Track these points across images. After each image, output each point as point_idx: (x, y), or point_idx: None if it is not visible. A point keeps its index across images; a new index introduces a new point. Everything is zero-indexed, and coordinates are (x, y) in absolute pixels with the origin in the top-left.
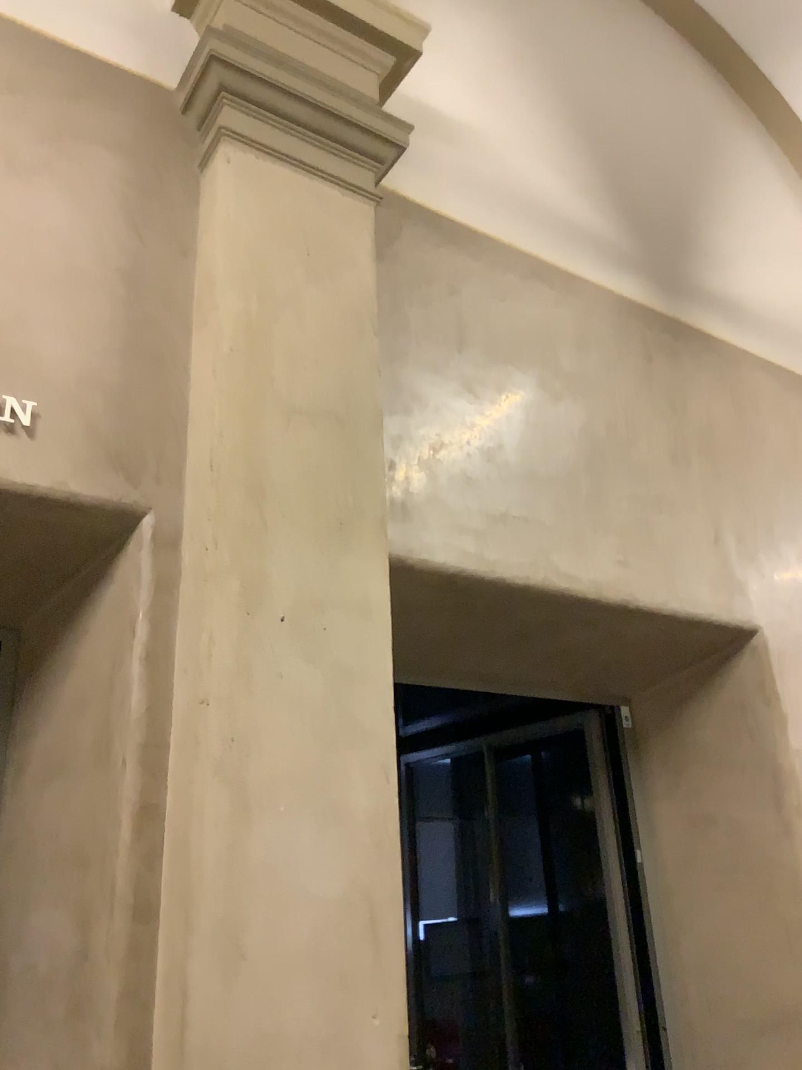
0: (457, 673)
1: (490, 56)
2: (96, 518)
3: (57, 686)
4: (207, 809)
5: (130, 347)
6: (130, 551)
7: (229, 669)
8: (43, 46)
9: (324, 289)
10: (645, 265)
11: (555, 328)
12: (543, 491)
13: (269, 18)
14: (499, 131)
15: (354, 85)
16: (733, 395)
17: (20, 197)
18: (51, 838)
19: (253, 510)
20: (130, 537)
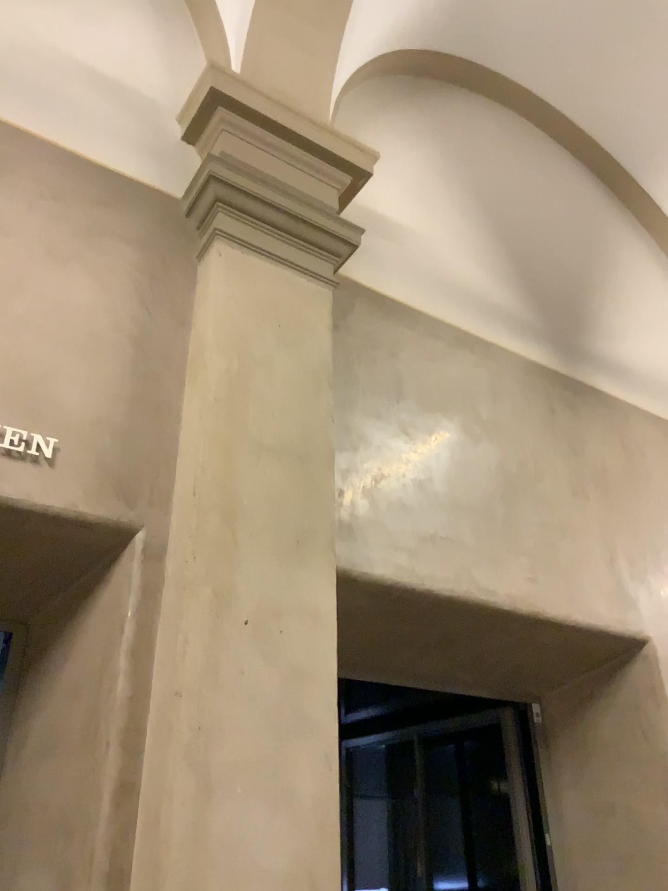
0: (392, 670)
1: (426, 174)
2: (98, 533)
3: (56, 673)
4: (176, 787)
5: (134, 396)
6: (124, 561)
7: (200, 664)
8: (83, 167)
9: (290, 353)
10: (549, 335)
11: (476, 384)
12: (465, 517)
13: (255, 148)
14: (432, 230)
15: (319, 197)
16: (623, 440)
17: (56, 279)
18: (42, 807)
19: (227, 530)
20: (125, 549)
